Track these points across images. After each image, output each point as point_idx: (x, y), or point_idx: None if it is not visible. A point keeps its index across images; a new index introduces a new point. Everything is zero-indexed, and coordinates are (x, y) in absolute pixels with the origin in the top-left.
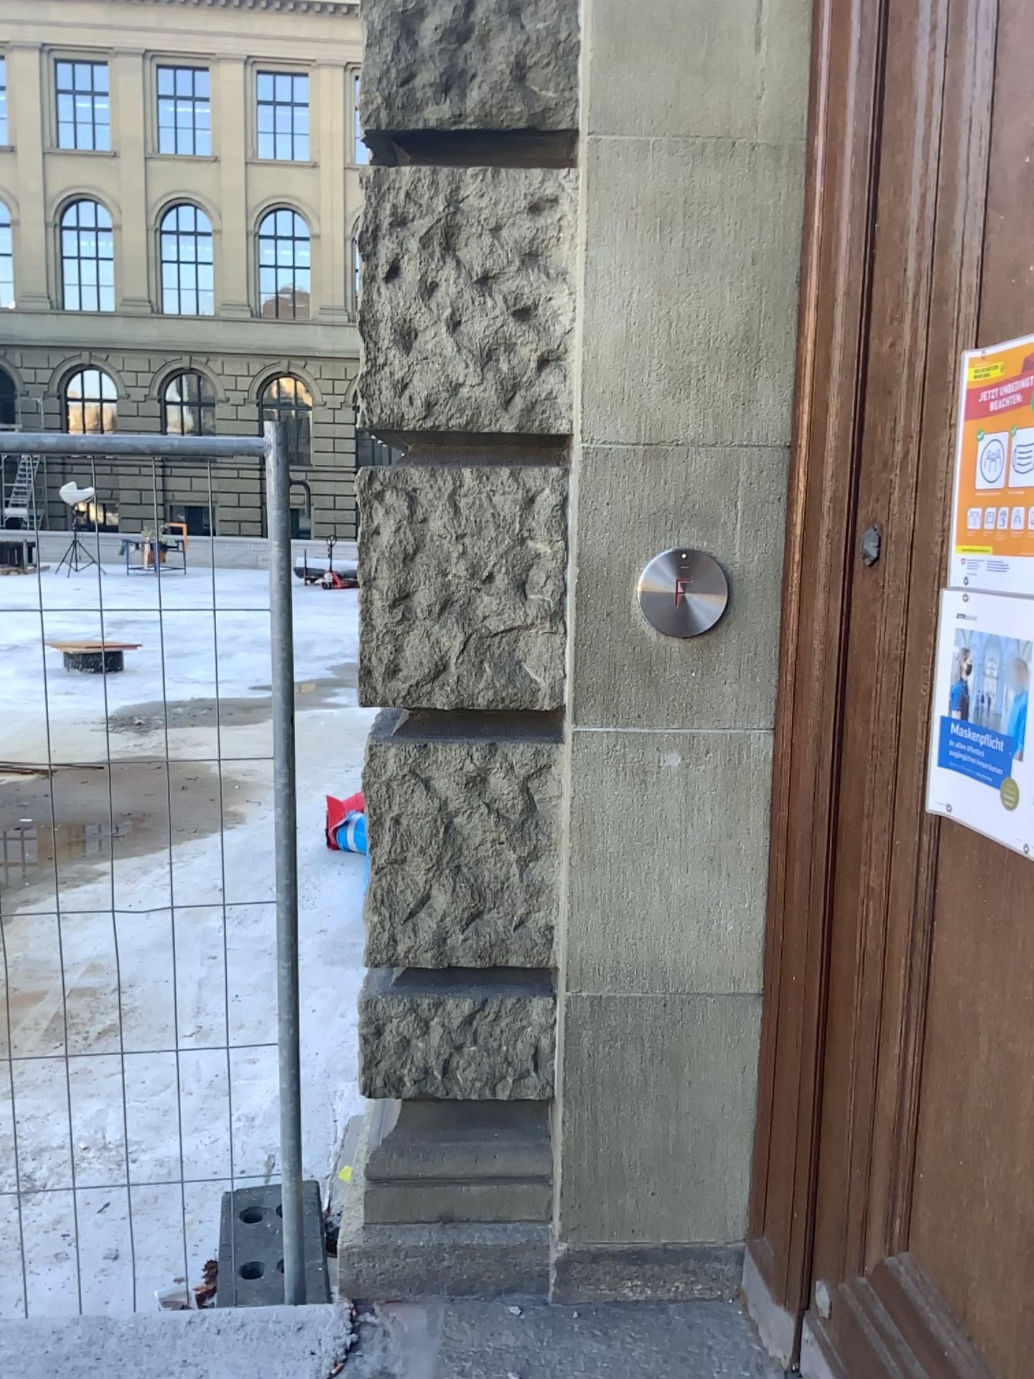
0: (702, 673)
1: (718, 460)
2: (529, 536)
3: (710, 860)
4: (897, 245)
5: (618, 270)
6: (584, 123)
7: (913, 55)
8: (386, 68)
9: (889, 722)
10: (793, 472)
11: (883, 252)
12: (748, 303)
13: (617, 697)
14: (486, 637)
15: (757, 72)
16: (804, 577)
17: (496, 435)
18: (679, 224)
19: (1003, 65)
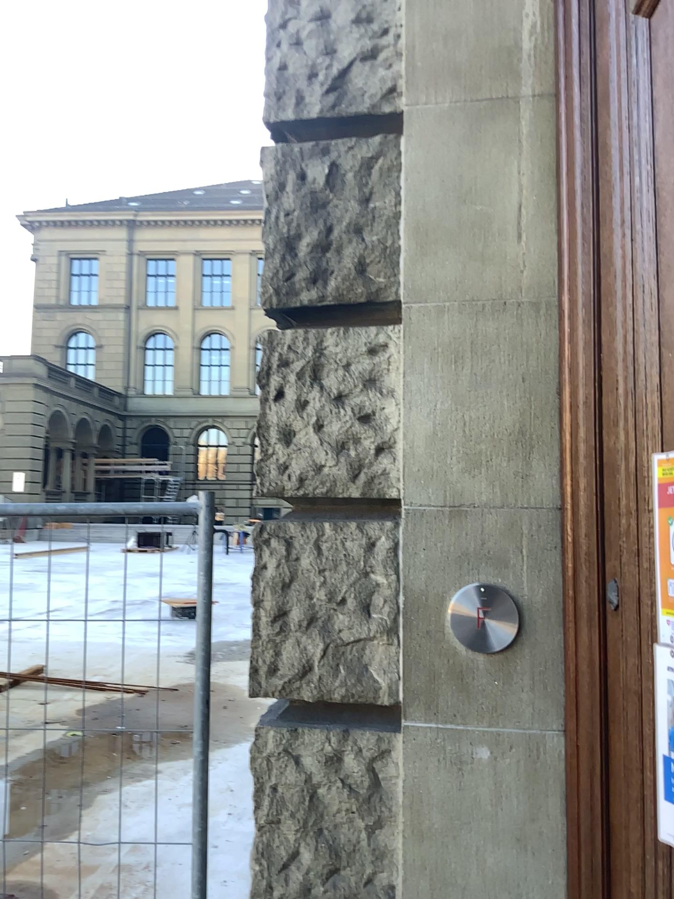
0: (500, 682)
1: (505, 517)
2: (369, 572)
3: (514, 838)
4: (613, 367)
5: (425, 386)
6: (400, 291)
7: (611, 238)
8: (275, 265)
9: (633, 745)
10: (563, 527)
11: (605, 371)
12: (521, 405)
13: (434, 698)
14: (339, 646)
15: (519, 252)
16: (574, 608)
17: (346, 500)
18: (468, 353)
19: (661, 244)
